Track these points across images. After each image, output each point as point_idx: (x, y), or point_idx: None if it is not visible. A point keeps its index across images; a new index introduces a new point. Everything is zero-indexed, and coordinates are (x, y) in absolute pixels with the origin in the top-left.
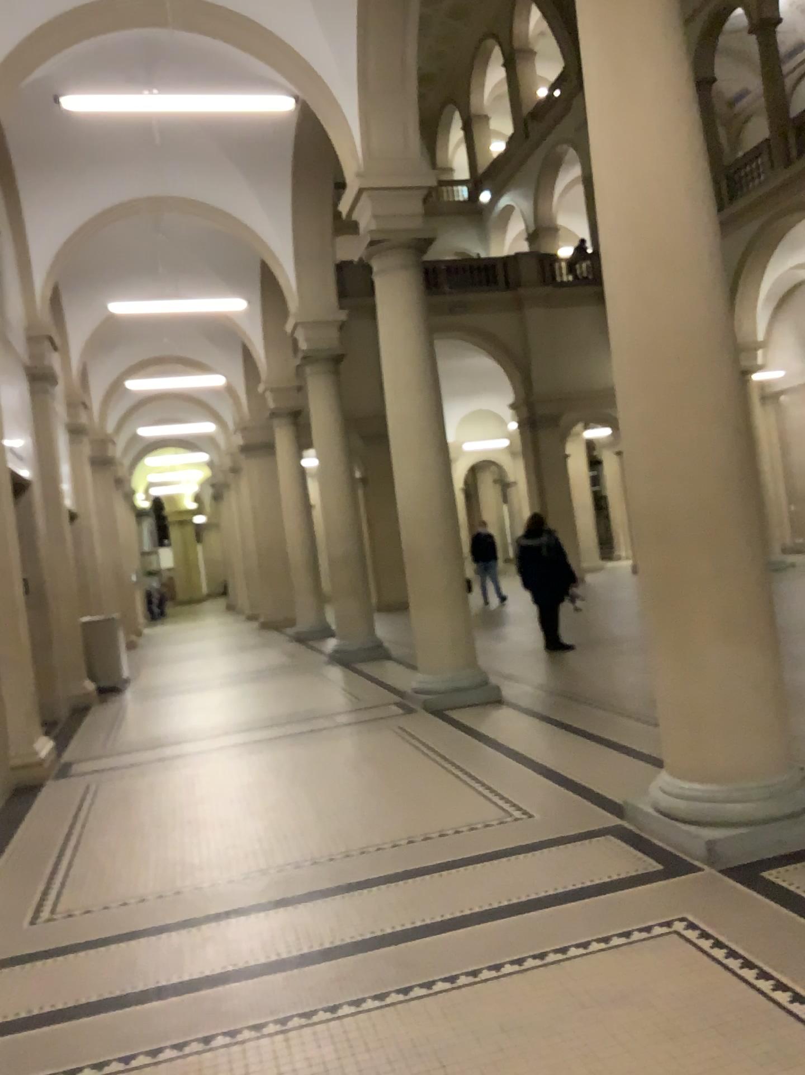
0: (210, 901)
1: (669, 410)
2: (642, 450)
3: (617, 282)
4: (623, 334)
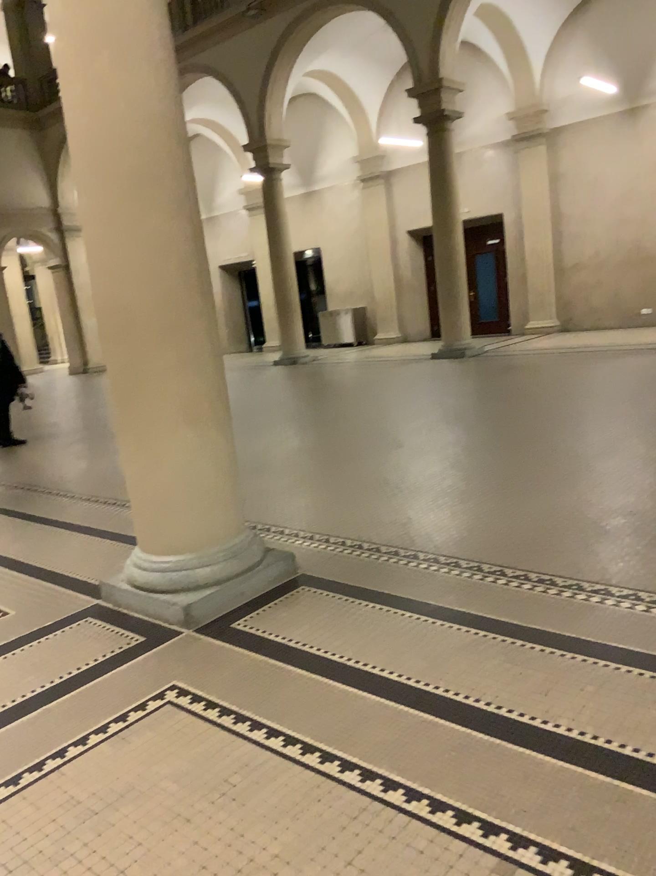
0: None
1: (147, 203)
2: (122, 241)
3: (90, 62)
4: (98, 119)
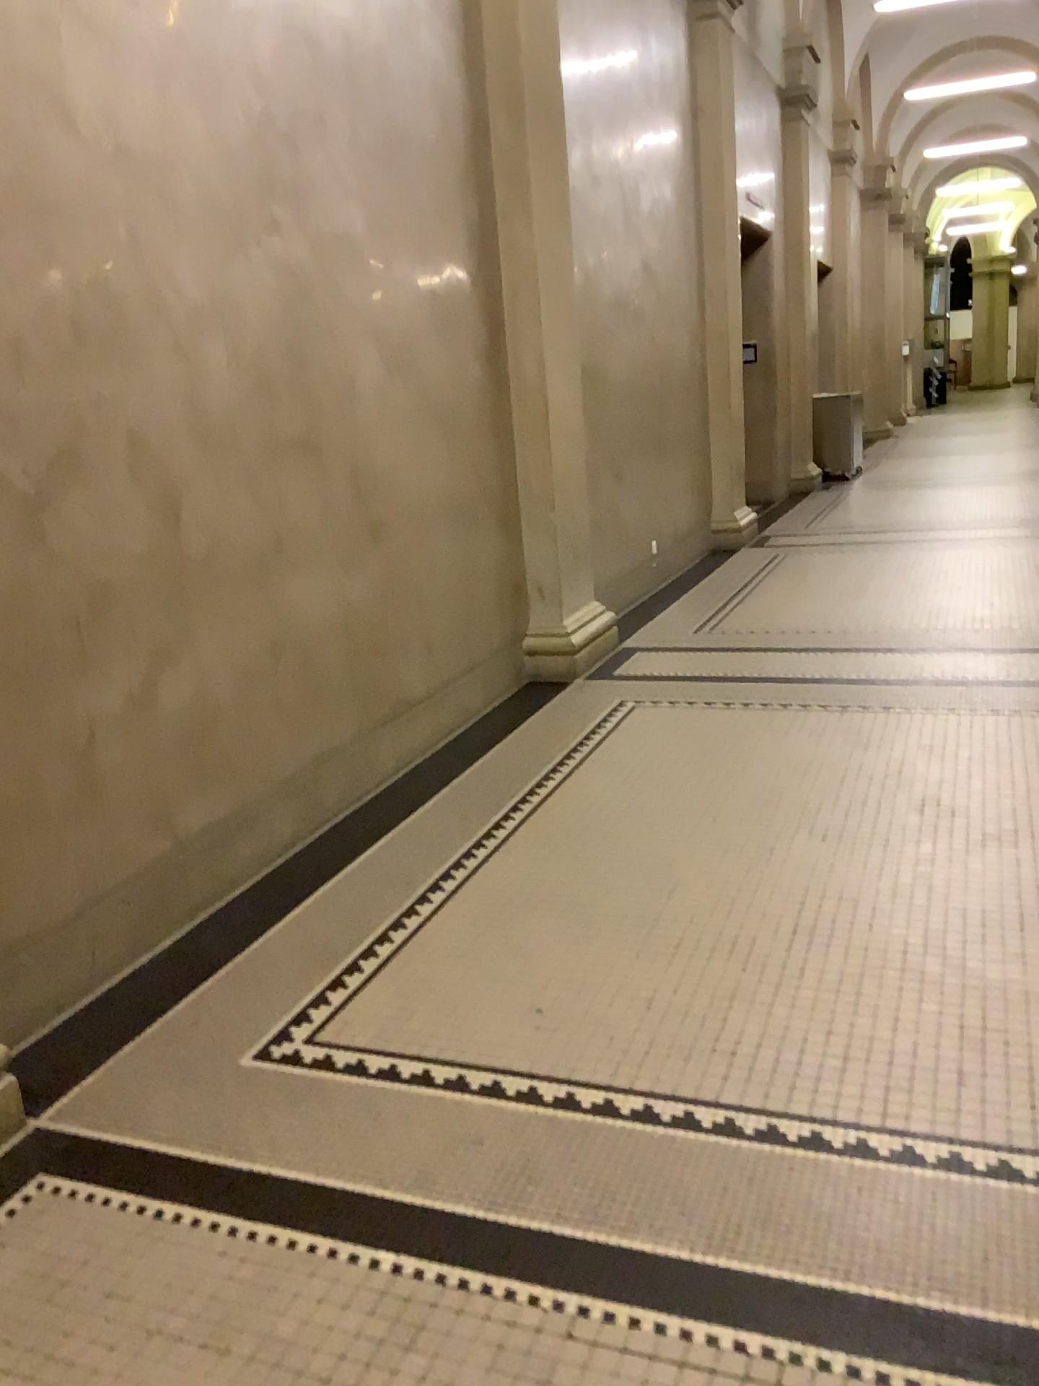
0: (837, 629)
1: None
2: None
3: None
4: None
